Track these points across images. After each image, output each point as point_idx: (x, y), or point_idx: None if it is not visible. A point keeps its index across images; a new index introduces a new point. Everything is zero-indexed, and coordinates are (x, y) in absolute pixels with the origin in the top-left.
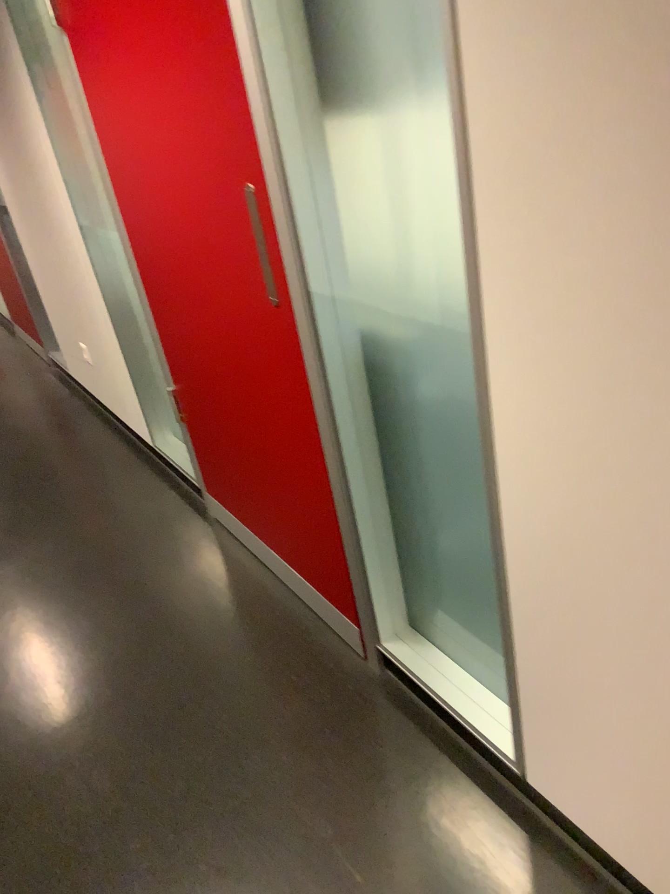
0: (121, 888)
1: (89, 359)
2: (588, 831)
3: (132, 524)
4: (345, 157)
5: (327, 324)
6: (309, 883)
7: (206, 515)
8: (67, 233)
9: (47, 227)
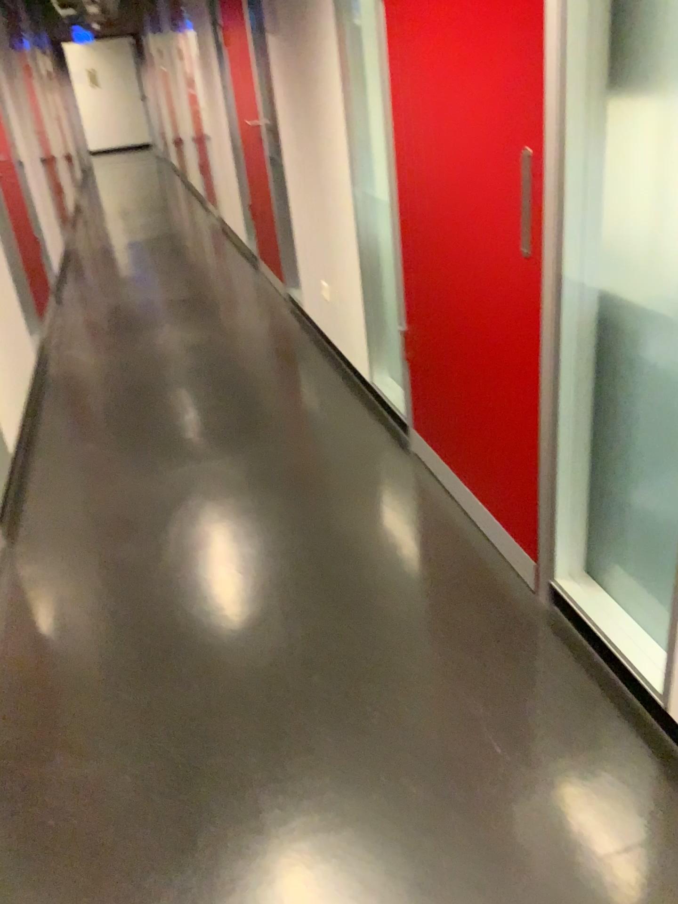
0: (304, 706)
1: (328, 296)
2: None
3: (344, 444)
4: (620, 133)
5: (571, 279)
6: (457, 743)
7: (410, 449)
8: (337, 178)
9: (317, 170)
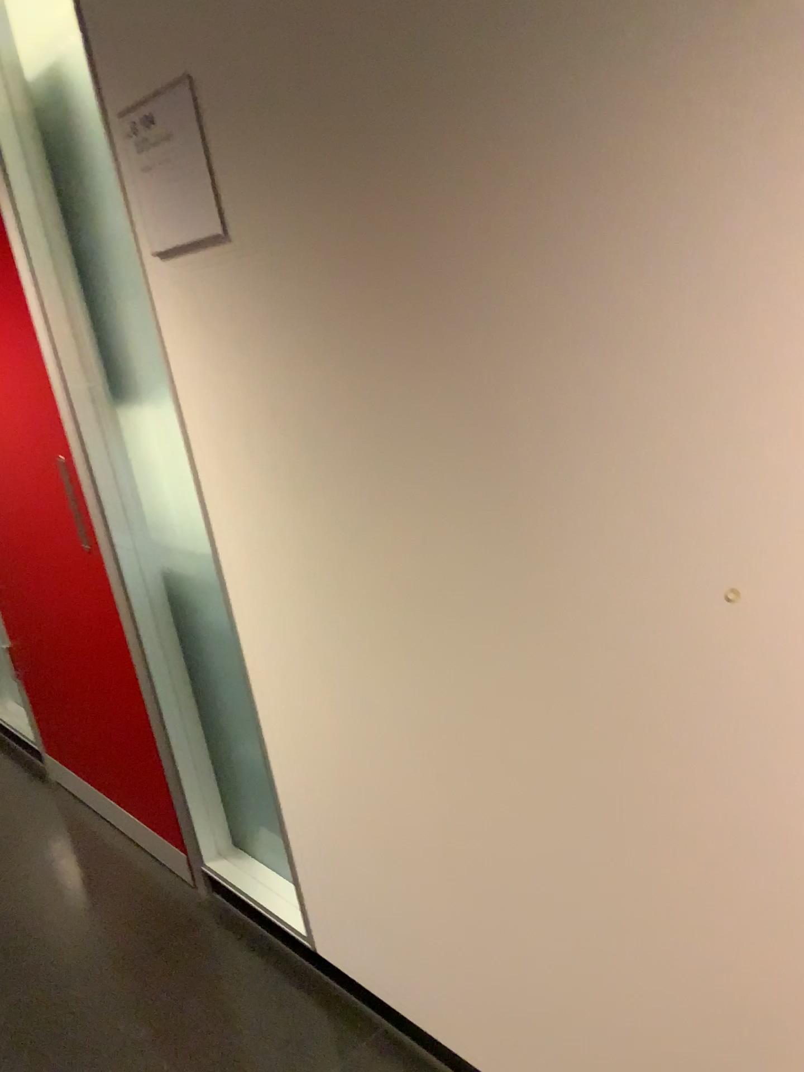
0: None
1: None
2: (361, 975)
3: None
4: (135, 432)
5: (130, 563)
6: None
7: (47, 778)
8: None
9: None
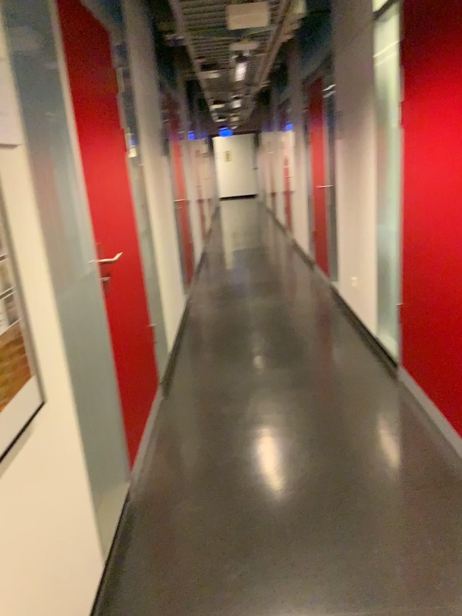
0: (317, 499)
1: (357, 286)
2: None
3: (357, 371)
4: None
5: None
6: (404, 533)
7: (398, 378)
8: (369, 218)
9: (357, 213)
